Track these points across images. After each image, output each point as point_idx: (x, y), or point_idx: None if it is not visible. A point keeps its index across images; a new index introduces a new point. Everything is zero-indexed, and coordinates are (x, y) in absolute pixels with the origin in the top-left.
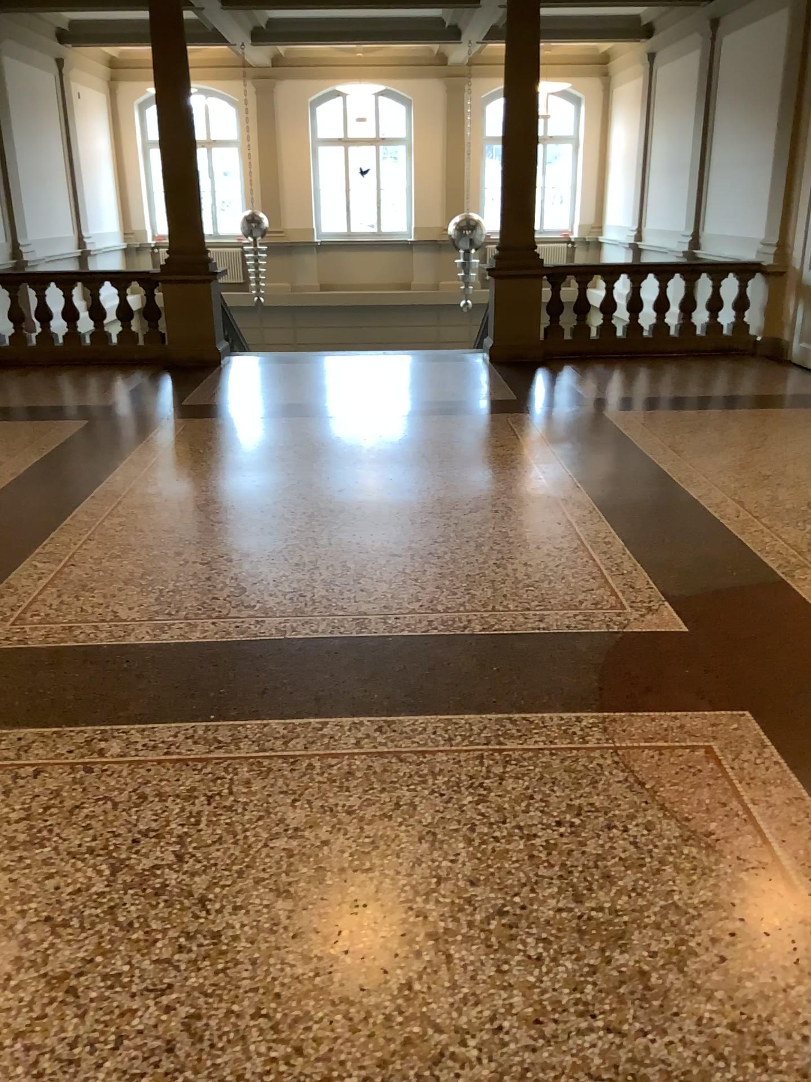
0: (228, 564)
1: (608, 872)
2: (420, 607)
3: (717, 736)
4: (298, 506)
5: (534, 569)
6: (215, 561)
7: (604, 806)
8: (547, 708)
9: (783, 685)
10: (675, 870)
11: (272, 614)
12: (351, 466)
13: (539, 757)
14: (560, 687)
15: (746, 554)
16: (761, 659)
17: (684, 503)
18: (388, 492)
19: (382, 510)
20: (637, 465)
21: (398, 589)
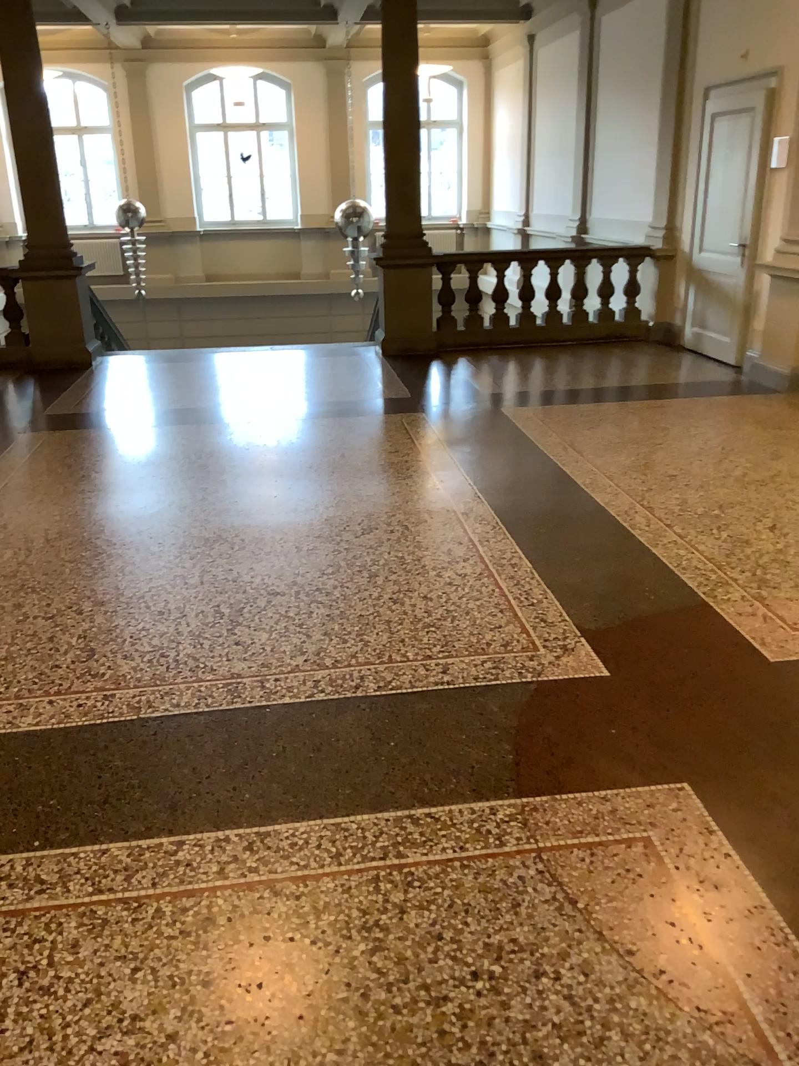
0: (78, 618)
1: (540, 1054)
2: (303, 662)
3: (656, 824)
4: (167, 537)
5: (433, 604)
6: (62, 616)
7: (528, 943)
8: (454, 797)
9: (723, 745)
10: (623, 1040)
11: (126, 685)
12: (229, 484)
13: (446, 873)
14: (469, 766)
15: (664, 572)
16: (694, 711)
17: (593, 513)
18: (269, 513)
19: (263, 538)
20: (540, 470)
21: (277, 640)
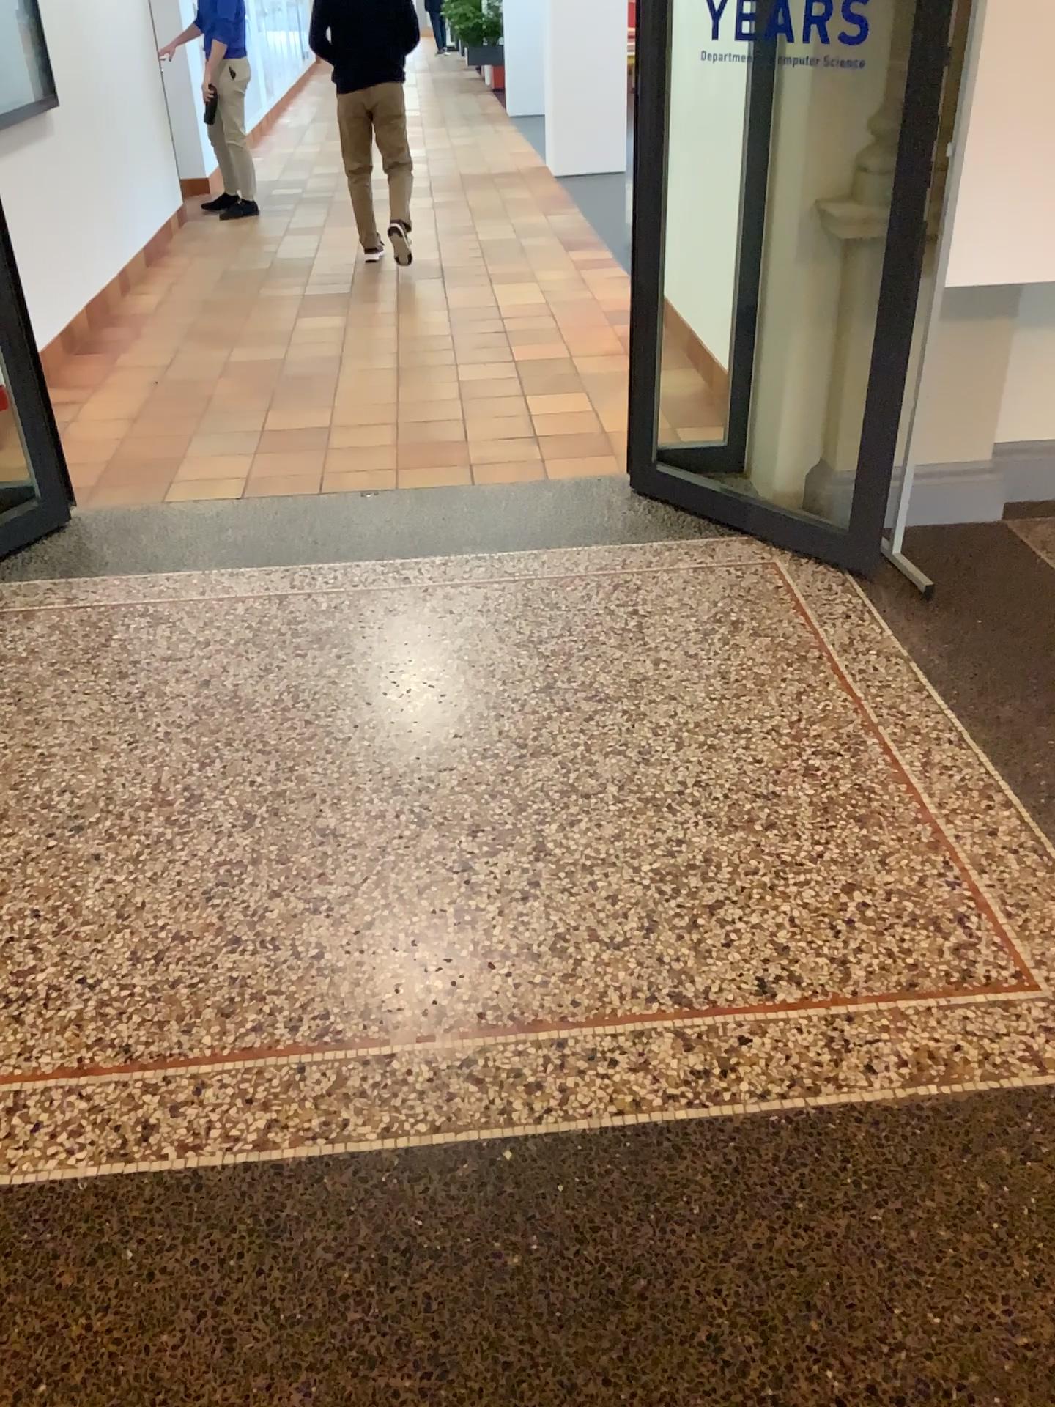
0: None
1: None
2: None
3: None
4: None
5: None
6: None
7: None
8: None
9: None
10: None
11: None
12: None
13: None
14: None
15: None
16: None
17: None
18: None
19: None
20: None
21: None
